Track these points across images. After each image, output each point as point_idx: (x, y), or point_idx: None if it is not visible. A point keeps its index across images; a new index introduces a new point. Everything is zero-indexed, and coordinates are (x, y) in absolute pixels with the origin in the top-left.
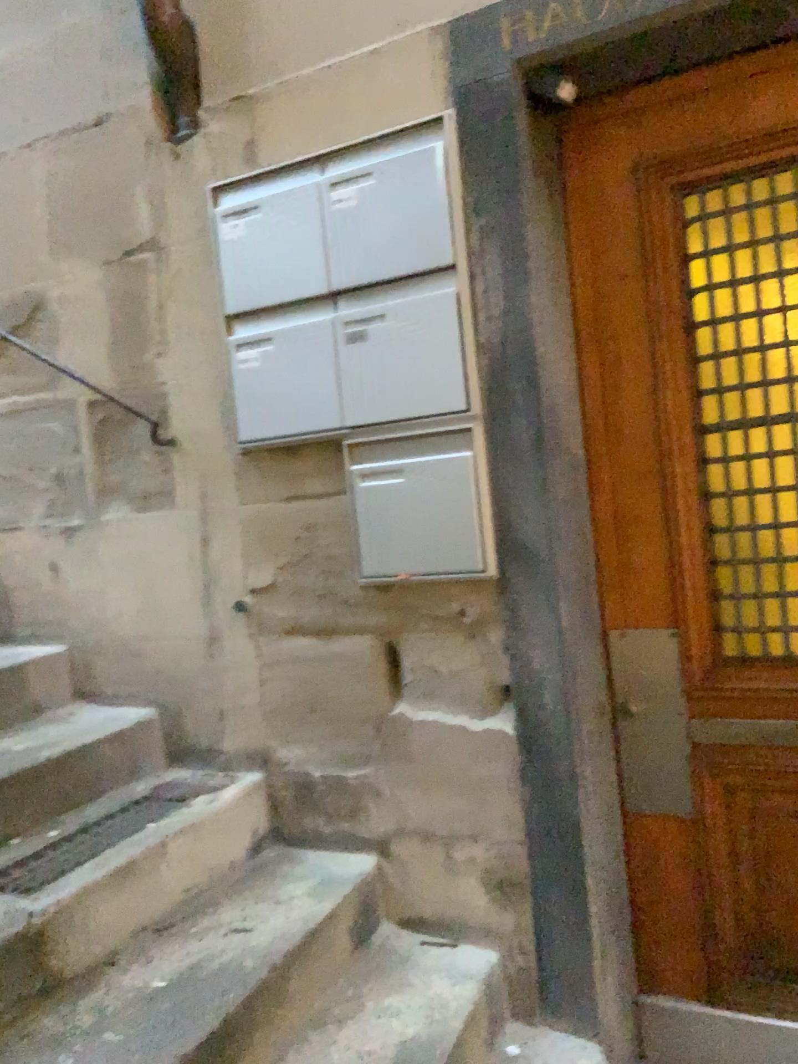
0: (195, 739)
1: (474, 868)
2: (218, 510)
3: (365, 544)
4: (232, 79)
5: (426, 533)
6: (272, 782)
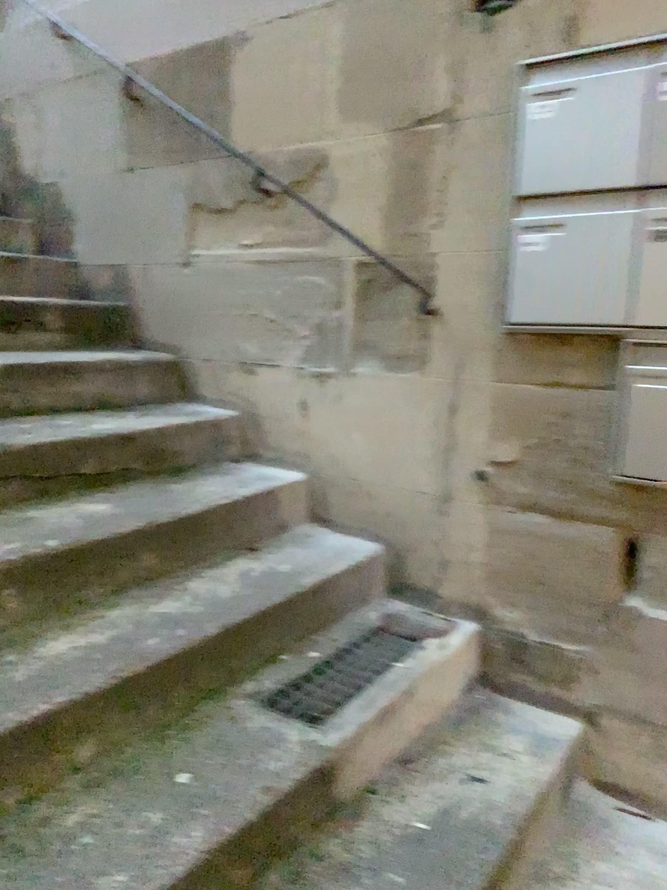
0: (415, 578)
1: None
2: (470, 382)
3: (627, 443)
4: None
5: None
6: (485, 634)
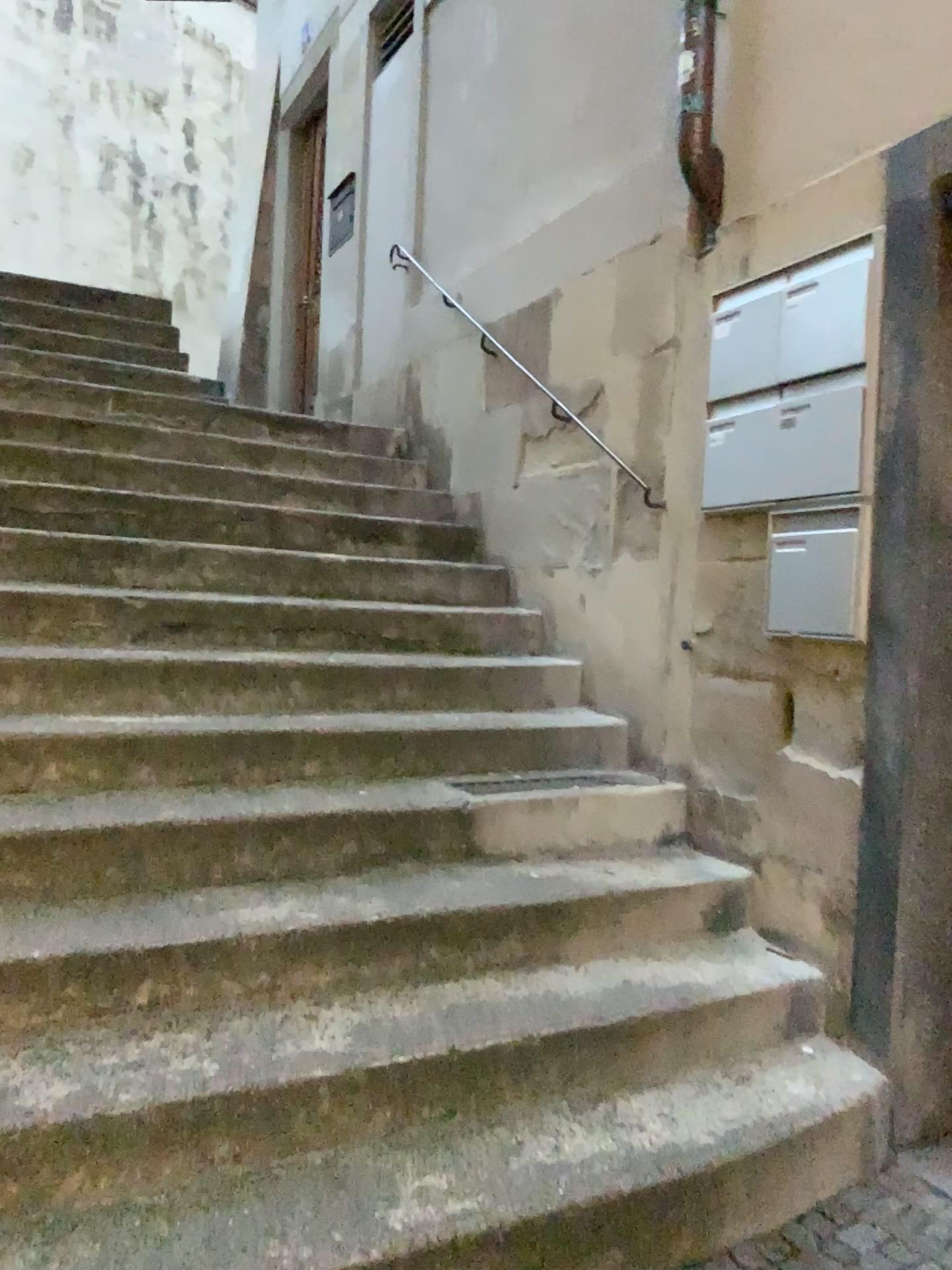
0: (648, 750)
1: (816, 896)
2: (685, 564)
3: (774, 602)
4: (742, 201)
5: (815, 597)
6: (689, 794)
